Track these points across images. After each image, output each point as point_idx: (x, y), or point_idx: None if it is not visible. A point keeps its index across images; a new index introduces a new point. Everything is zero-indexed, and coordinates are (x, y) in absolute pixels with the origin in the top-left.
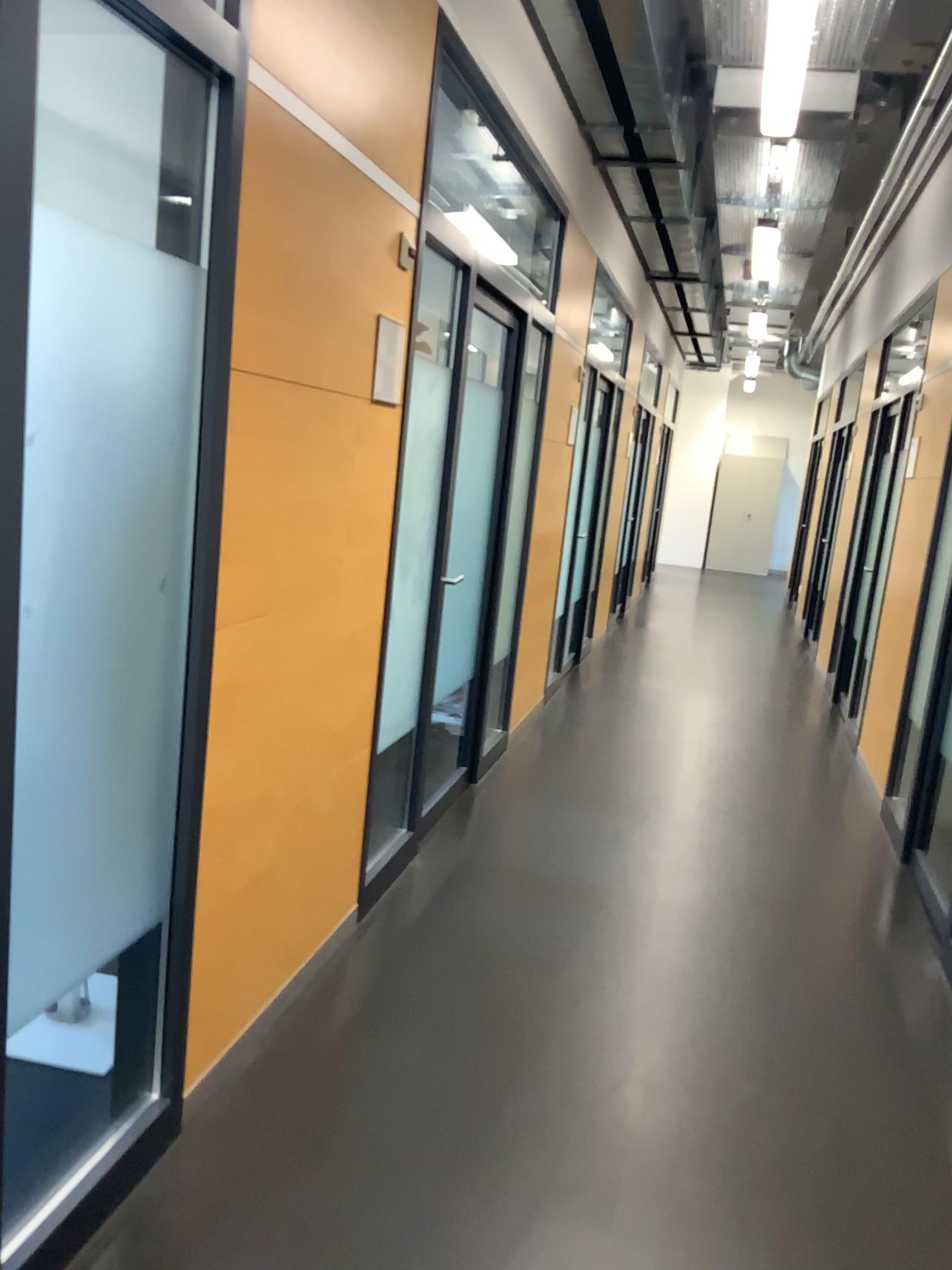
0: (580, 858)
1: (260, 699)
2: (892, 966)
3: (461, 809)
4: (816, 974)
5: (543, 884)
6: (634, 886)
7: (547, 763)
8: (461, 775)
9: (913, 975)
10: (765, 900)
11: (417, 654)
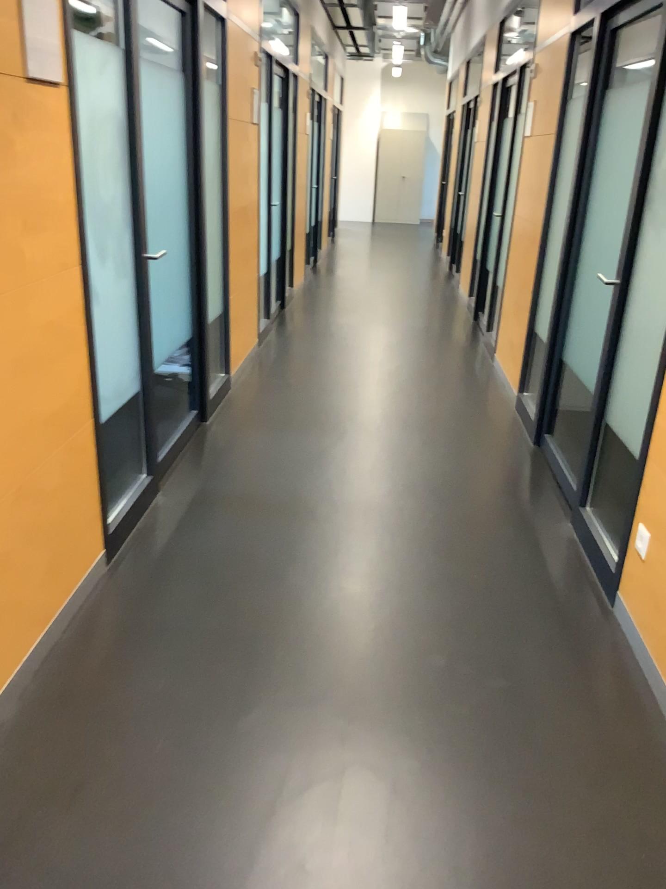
0: (293, 477)
1: None
2: (538, 535)
3: (194, 446)
4: (483, 552)
5: (264, 505)
6: (337, 495)
7: (262, 396)
8: (191, 418)
9: (554, 541)
10: (439, 493)
11: (130, 328)
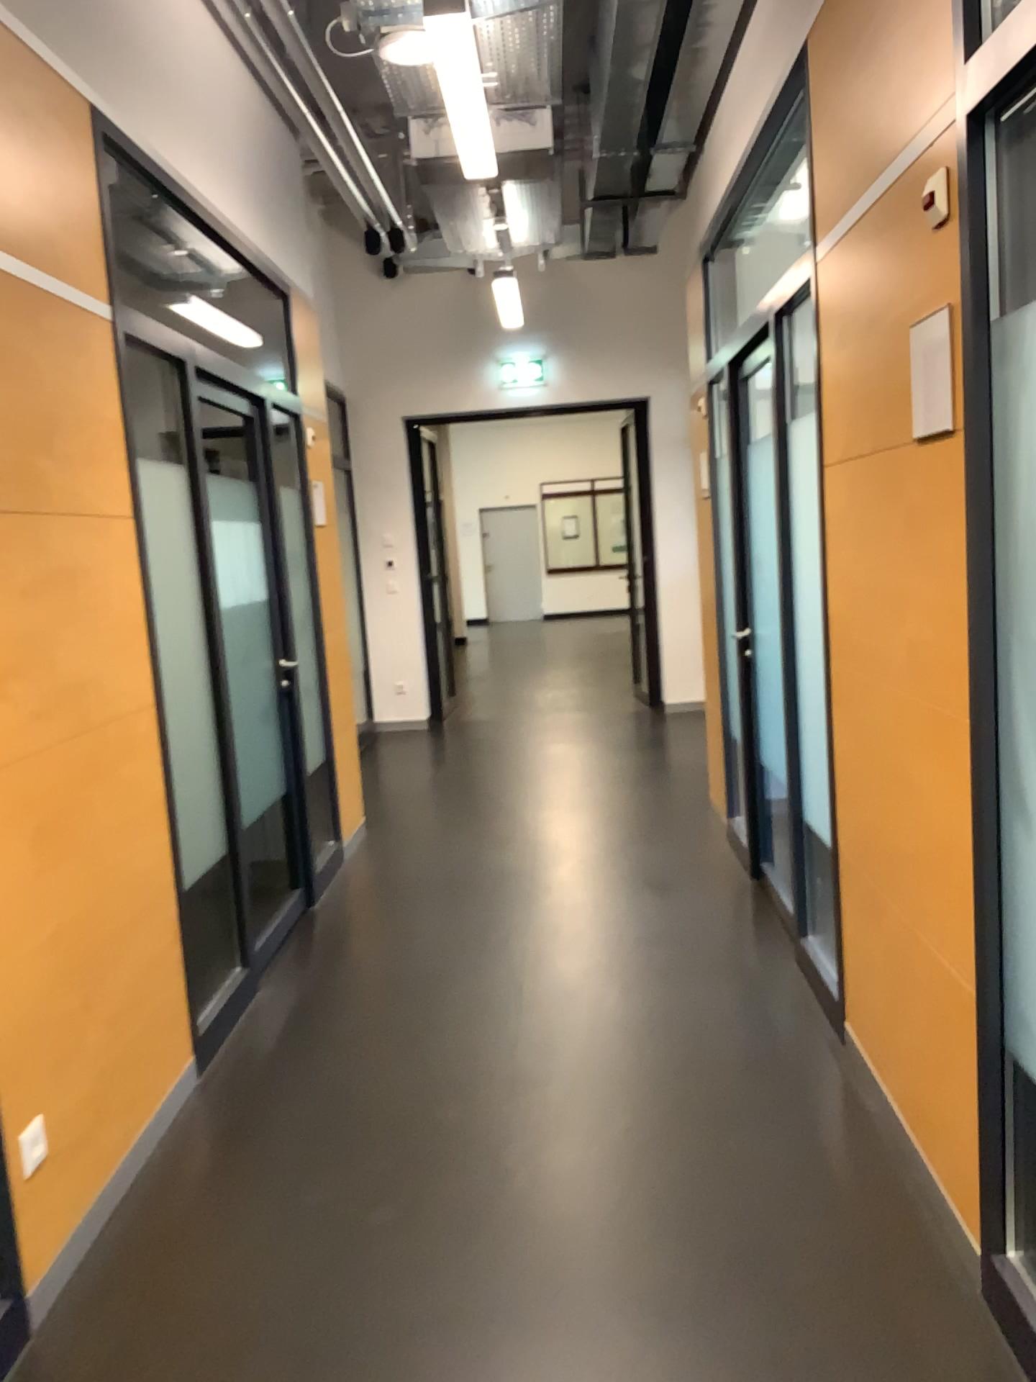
0: None
1: (861, 746)
2: None
3: None
4: None
5: None
6: None
7: None
8: None
9: None
10: None
11: None
